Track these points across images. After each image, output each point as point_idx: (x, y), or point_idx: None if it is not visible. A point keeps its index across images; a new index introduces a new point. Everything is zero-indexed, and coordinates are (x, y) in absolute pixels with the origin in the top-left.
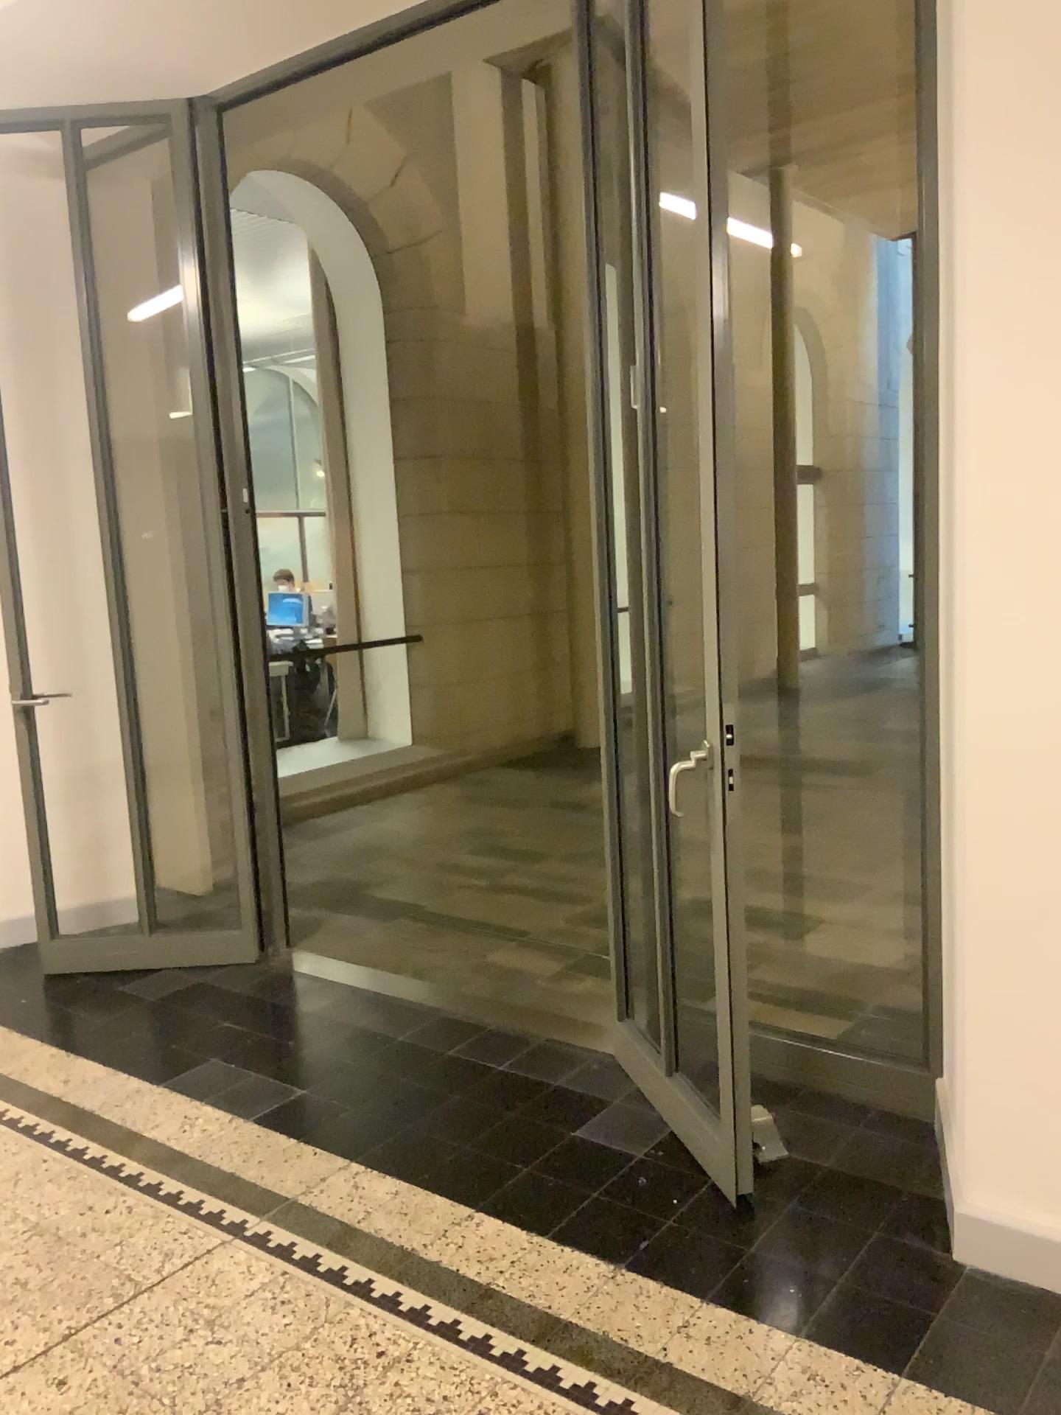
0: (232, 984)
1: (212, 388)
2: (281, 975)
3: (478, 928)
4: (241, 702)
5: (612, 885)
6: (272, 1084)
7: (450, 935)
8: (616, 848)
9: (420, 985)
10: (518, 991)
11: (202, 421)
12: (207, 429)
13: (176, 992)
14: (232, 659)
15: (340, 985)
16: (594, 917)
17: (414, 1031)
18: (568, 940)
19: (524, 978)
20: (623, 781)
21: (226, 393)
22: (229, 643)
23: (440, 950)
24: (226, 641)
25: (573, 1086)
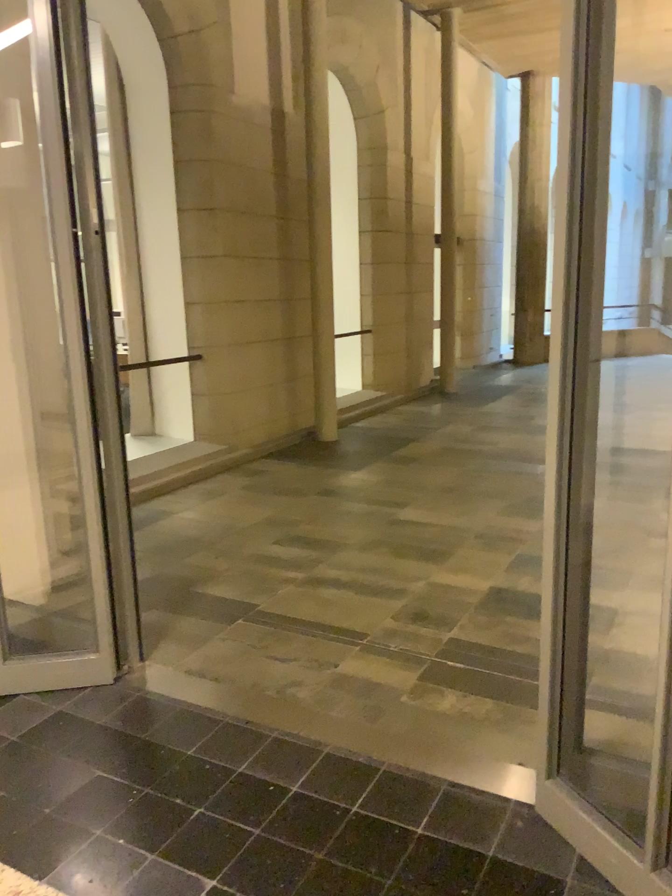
0: (97, 717)
1: (61, 95)
2: (145, 701)
3: (318, 631)
4: (97, 431)
5: (546, 639)
6: (176, 878)
7: (297, 641)
8: (555, 602)
9: (290, 709)
10: (390, 713)
11: (50, 131)
12: (57, 141)
13: (38, 731)
14: (87, 386)
15: (209, 712)
16: (416, 613)
17: (307, 777)
18: (409, 644)
19: (389, 695)
20: (571, 533)
21: (78, 103)
22: (84, 369)
23: (294, 662)
24: (81, 368)
25: (514, 861)
